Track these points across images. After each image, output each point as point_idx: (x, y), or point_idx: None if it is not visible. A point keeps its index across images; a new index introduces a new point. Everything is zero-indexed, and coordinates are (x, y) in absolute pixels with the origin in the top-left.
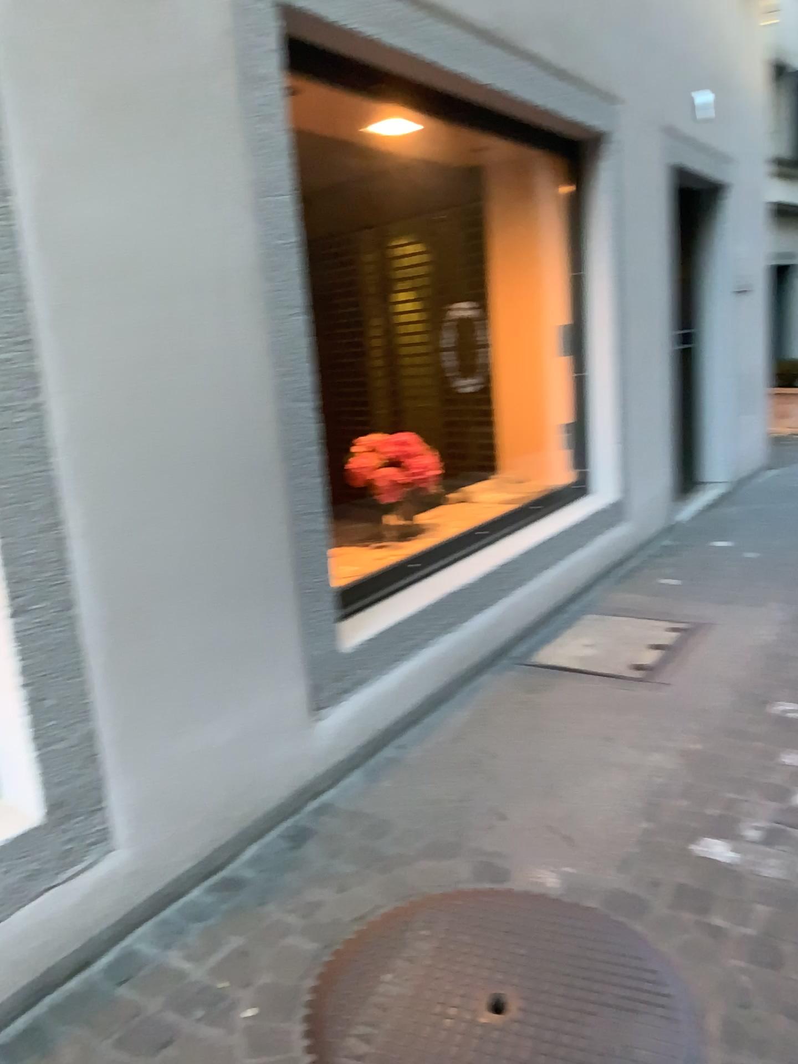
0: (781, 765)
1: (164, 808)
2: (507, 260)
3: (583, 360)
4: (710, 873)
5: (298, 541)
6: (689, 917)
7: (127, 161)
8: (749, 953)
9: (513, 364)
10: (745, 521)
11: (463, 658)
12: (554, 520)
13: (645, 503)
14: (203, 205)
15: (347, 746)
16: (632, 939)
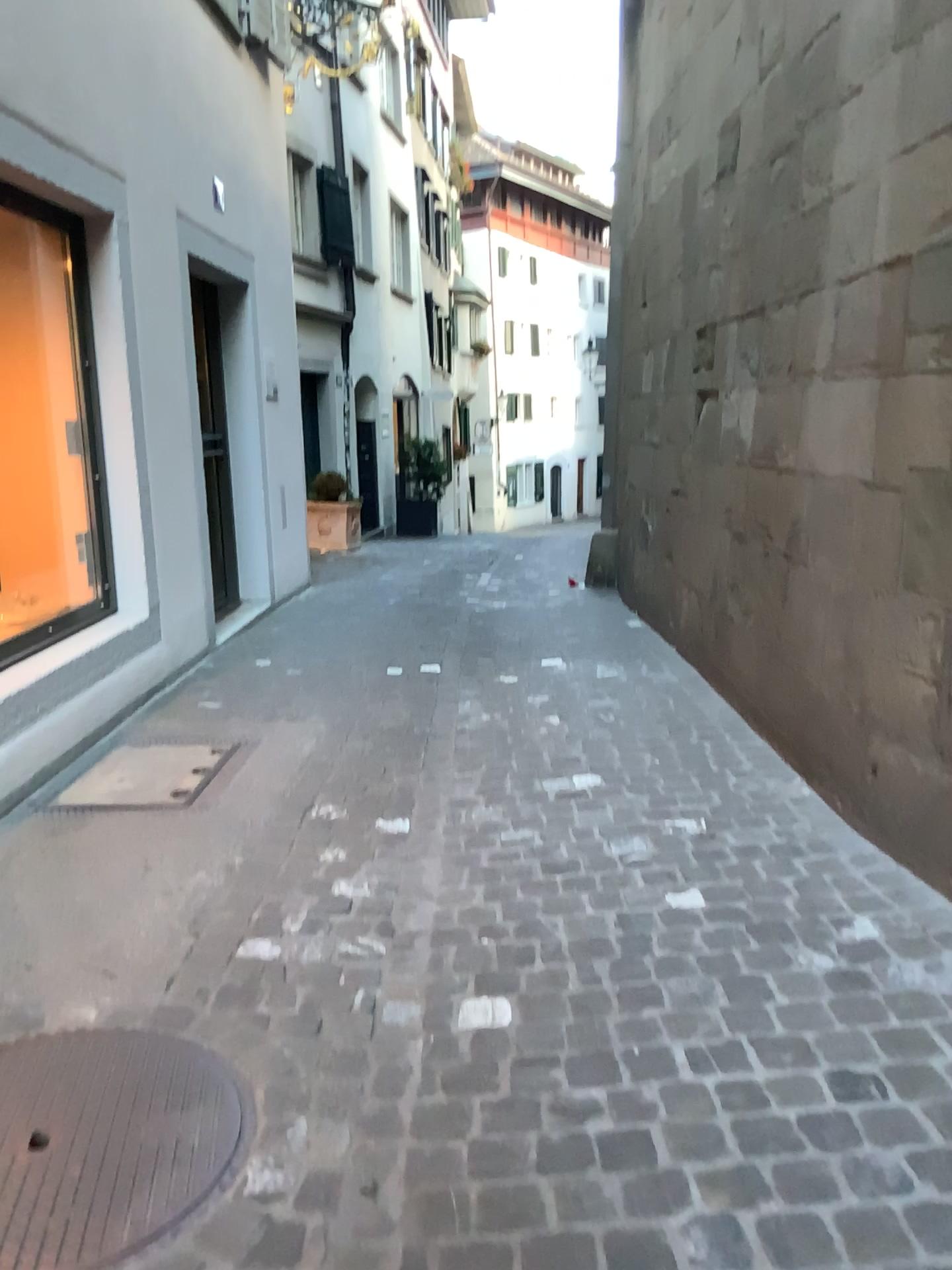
0: (321, 861)
1: None
2: (4, 340)
3: (102, 462)
4: (254, 968)
5: None
6: (235, 1011)
7: None
8: (292, 1027)
9: (16, 462)
10: (288, 638)
11: None
12: (76, 642)
13: (180, 622)
14: None
15: None
16: (180, 1043)
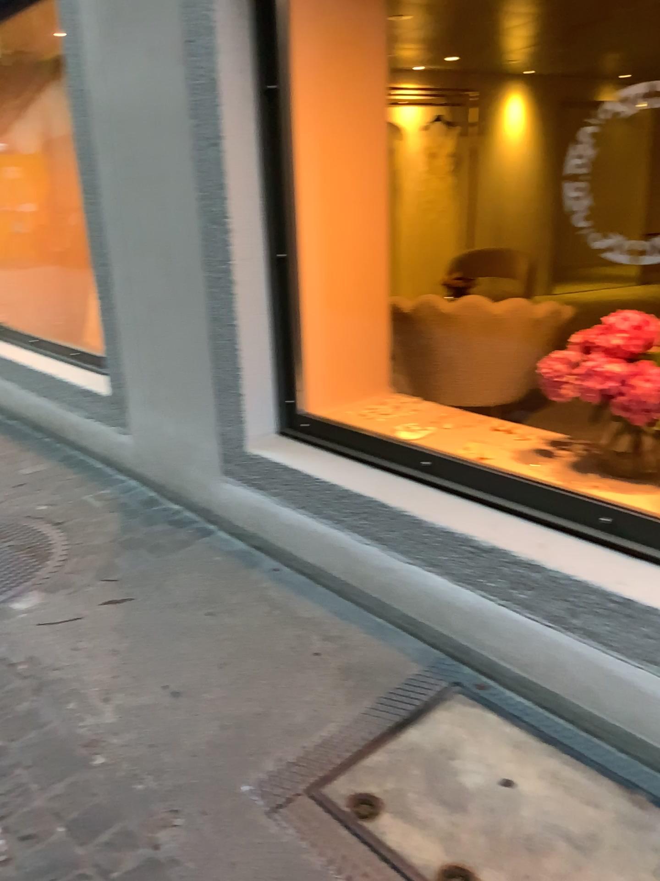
0: None
1: (141, 437)
2: None
3: None
4: None
5: (212, 338)
6: None
7: (113, 58)
8: None
9: None
10: None
11: (383, 590)
12: None
13: None
14: (146, 72)
15: (237, 519)
16: None
